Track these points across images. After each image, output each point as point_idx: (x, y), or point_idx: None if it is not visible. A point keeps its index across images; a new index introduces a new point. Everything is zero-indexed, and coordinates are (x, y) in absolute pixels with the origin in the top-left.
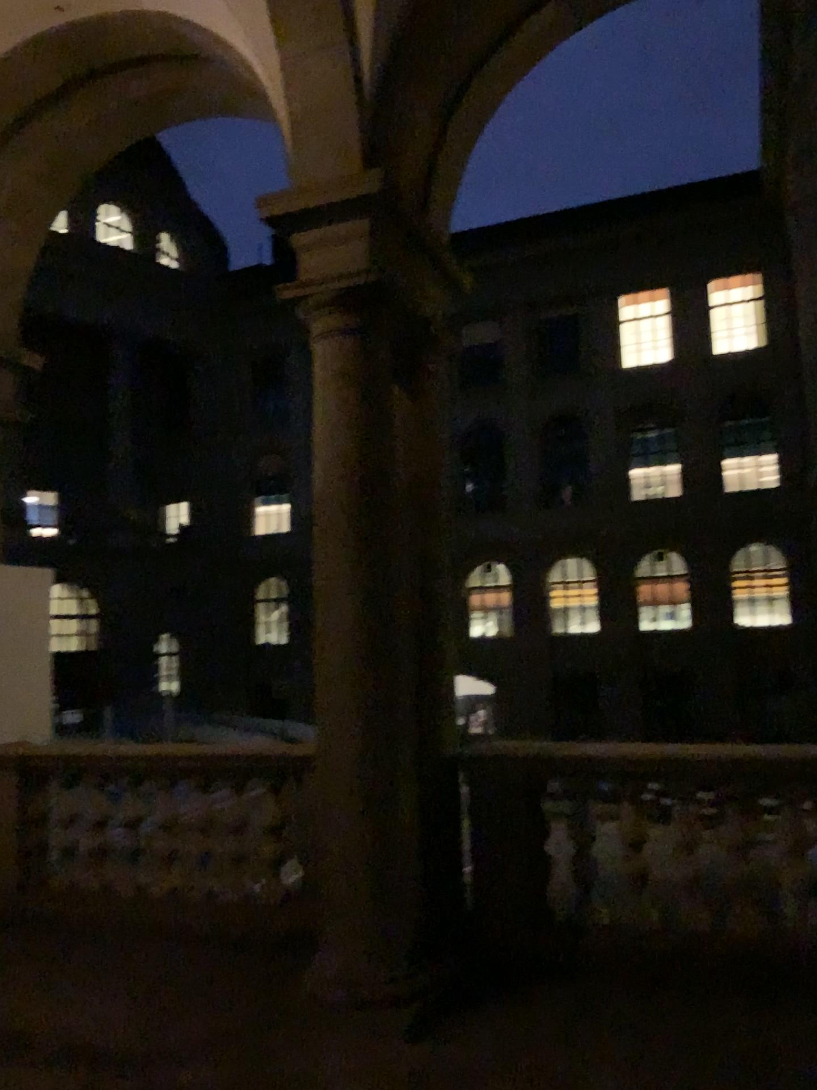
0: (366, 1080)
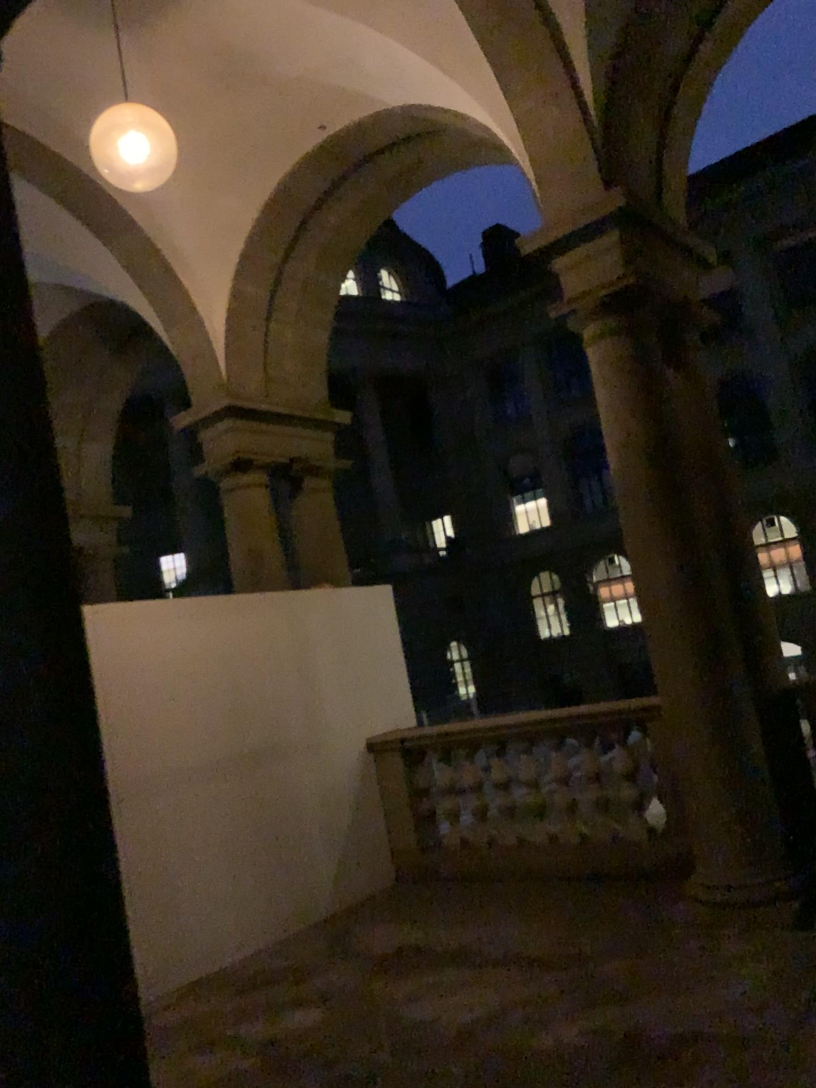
0: (756, 960)
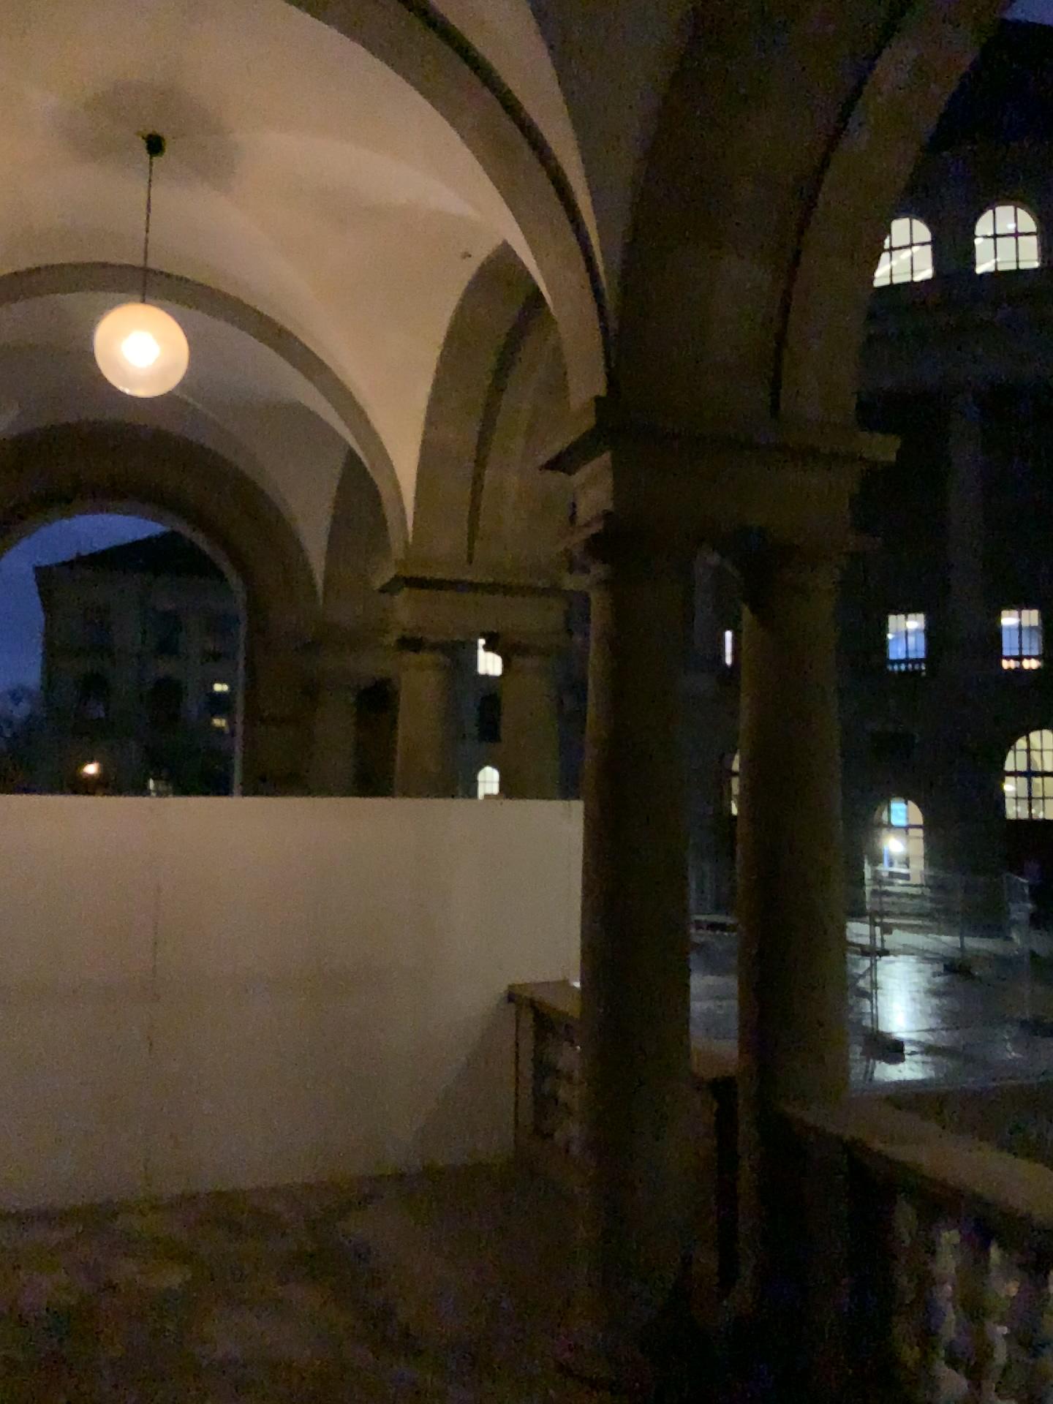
0: None
